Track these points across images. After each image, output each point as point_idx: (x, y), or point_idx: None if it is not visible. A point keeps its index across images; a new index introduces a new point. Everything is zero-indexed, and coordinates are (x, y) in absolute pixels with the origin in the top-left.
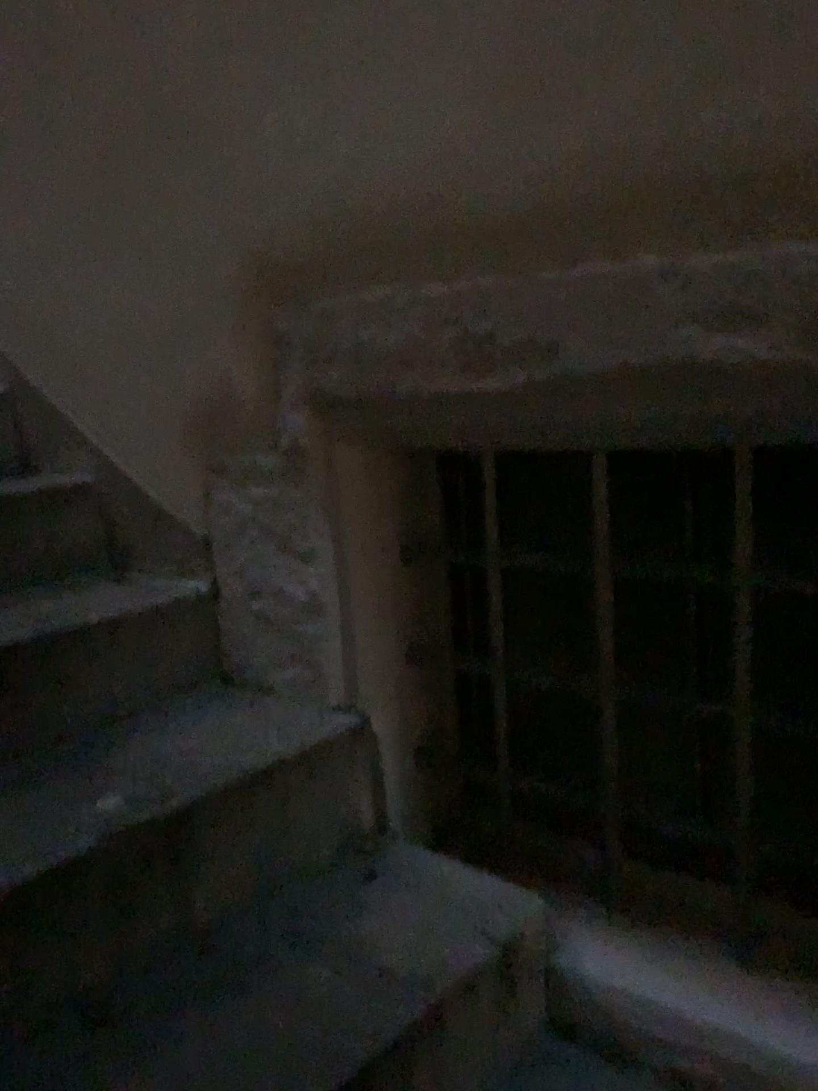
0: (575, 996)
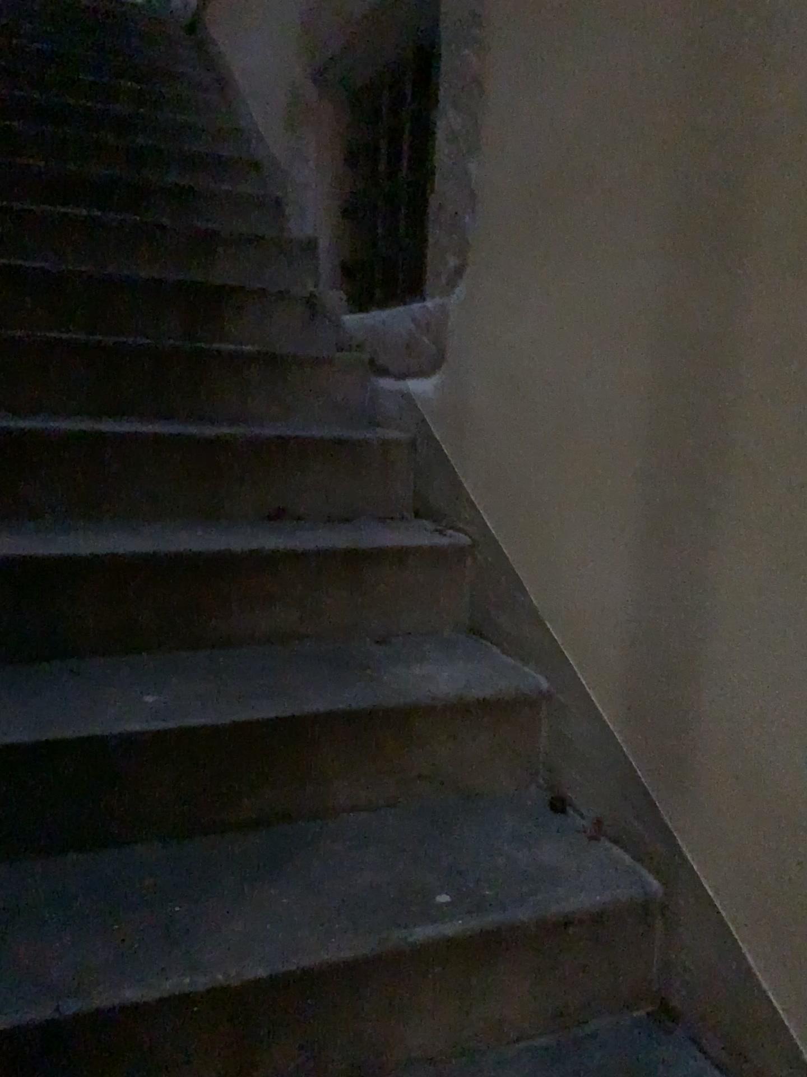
0: (338, 326)
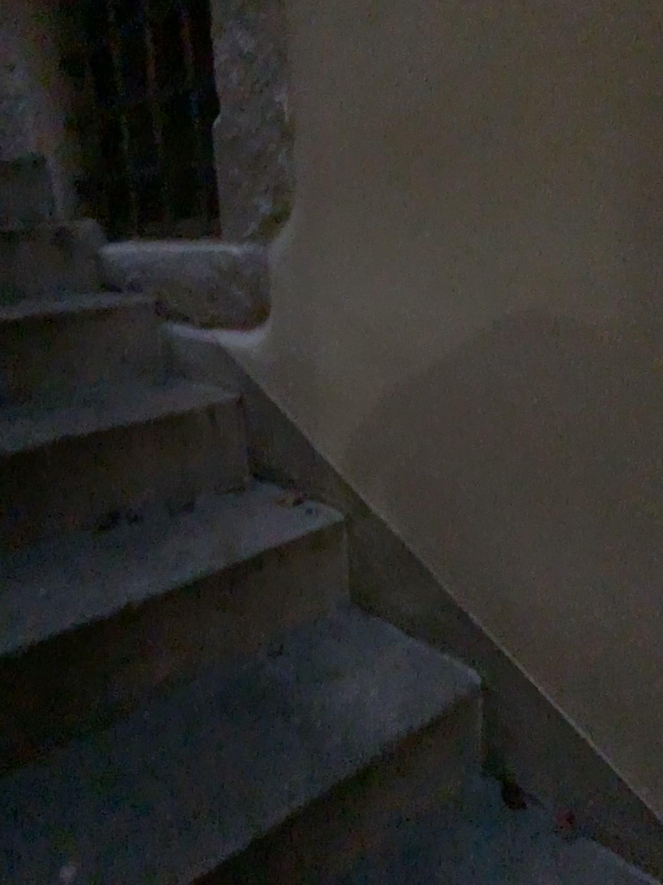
0: (103, 264)
